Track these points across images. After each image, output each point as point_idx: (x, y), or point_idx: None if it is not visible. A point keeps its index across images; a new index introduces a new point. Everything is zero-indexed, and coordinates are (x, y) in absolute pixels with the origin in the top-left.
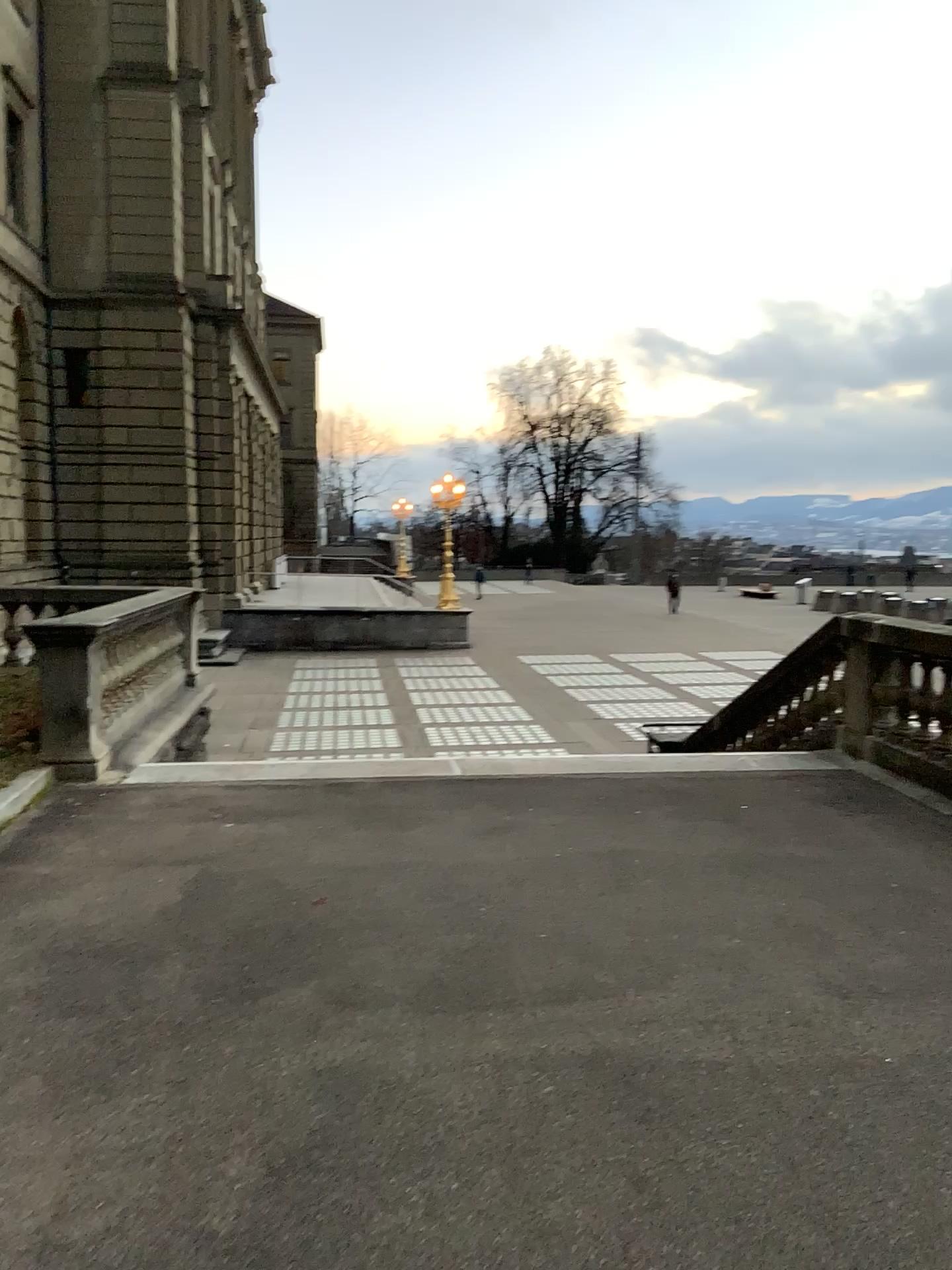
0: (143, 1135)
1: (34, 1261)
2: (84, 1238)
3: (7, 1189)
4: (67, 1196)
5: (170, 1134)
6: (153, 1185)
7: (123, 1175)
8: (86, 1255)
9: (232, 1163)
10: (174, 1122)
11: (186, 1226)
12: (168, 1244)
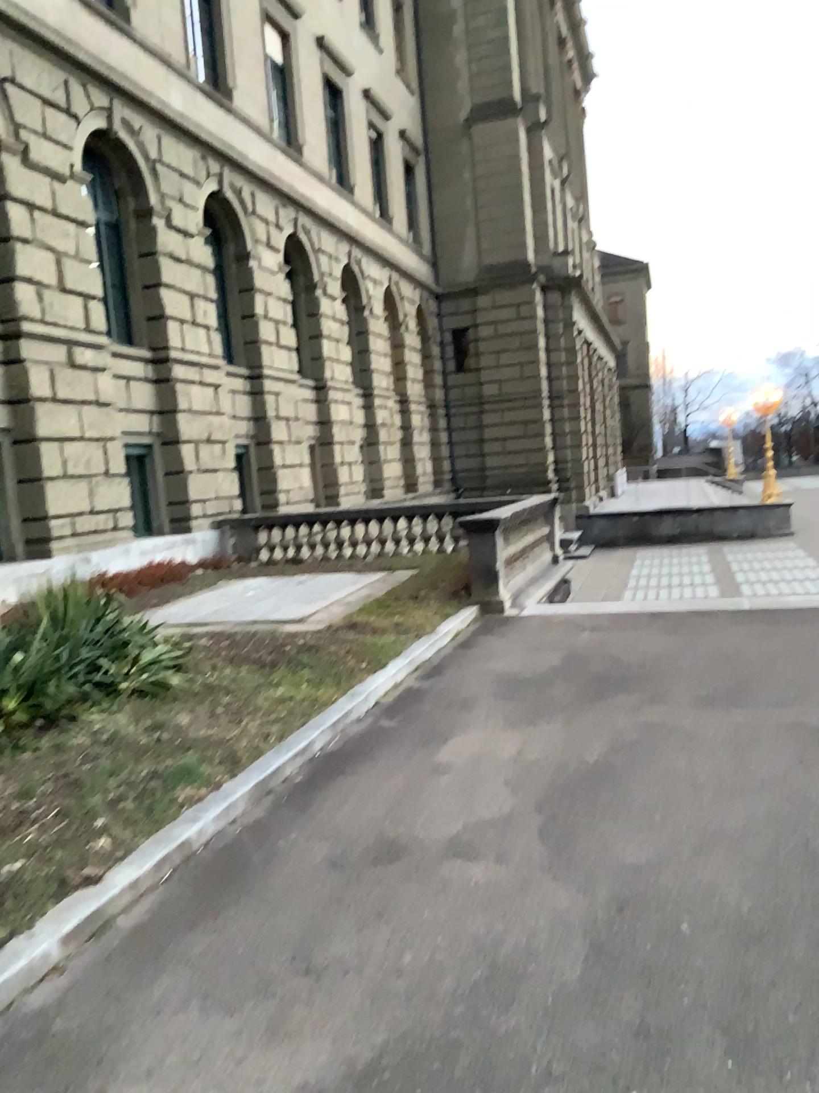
0: (552, 735)
1: (512, 761)
2: (531, 757)
3: (496, 746)
4: (522, 748)
5: (564, 735)
6: (558, 747)
7: (545, 745)
8: (533, 760)
9: (593, 744)
10: (565, 732)
11: (573, 756)
12: (566, 761)
